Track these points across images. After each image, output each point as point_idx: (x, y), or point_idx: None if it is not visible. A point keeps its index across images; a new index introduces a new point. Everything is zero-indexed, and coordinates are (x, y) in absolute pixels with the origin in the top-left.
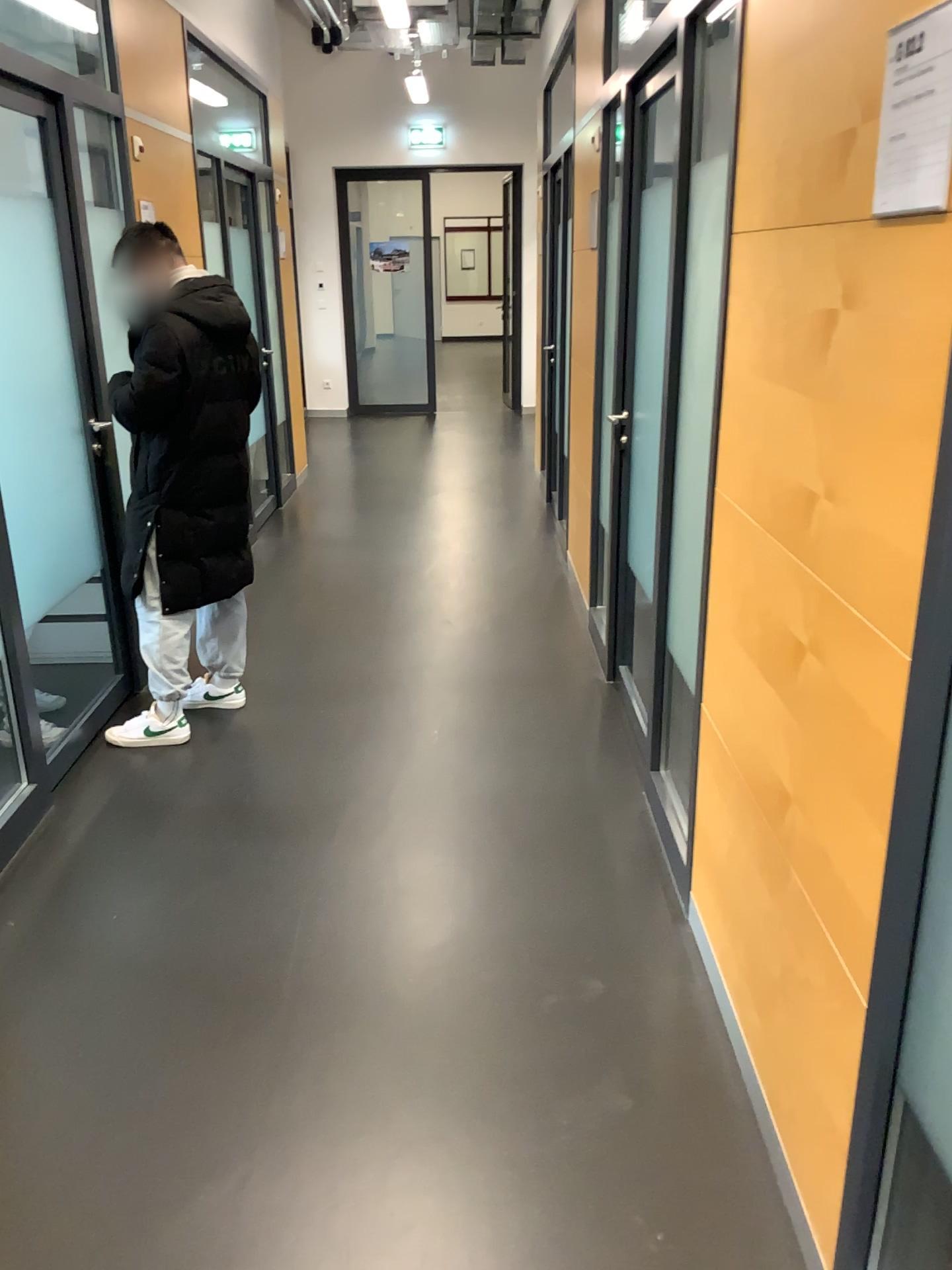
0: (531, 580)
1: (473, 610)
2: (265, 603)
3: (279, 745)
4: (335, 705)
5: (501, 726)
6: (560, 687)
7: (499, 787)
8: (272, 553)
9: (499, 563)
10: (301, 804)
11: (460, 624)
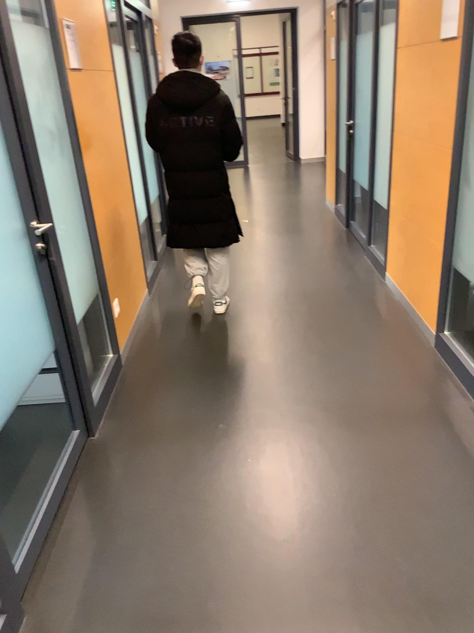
0: (368, 300)
1: (337, 332)
2: (178, 331)
3: (224, 511)
4: (260, 452)
5: (417, 478)
6: (444, 421)
7: (454, 577)
8: (175, 282)
9: (338, 284)
10: (266, 614)
11: (331, 346)
